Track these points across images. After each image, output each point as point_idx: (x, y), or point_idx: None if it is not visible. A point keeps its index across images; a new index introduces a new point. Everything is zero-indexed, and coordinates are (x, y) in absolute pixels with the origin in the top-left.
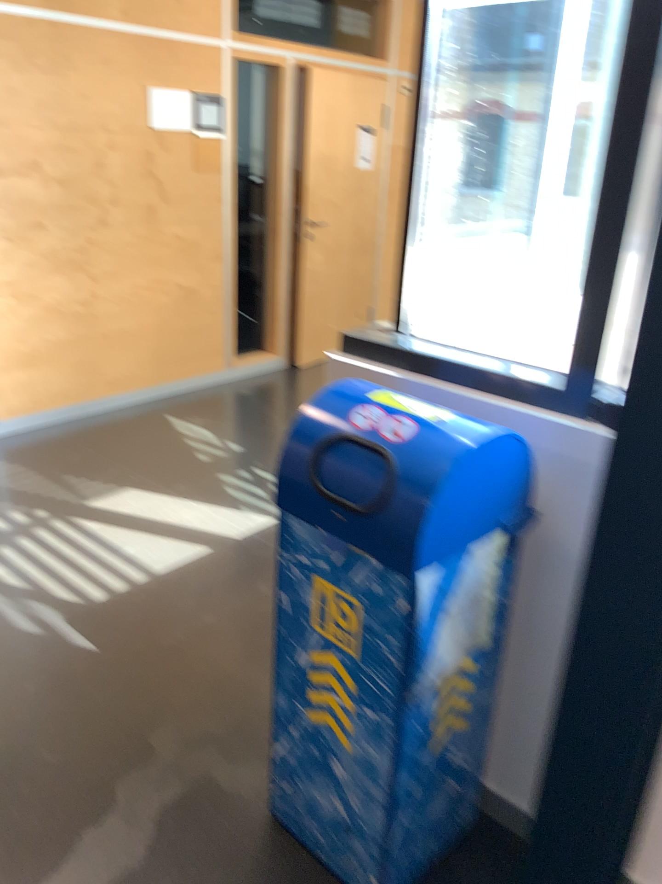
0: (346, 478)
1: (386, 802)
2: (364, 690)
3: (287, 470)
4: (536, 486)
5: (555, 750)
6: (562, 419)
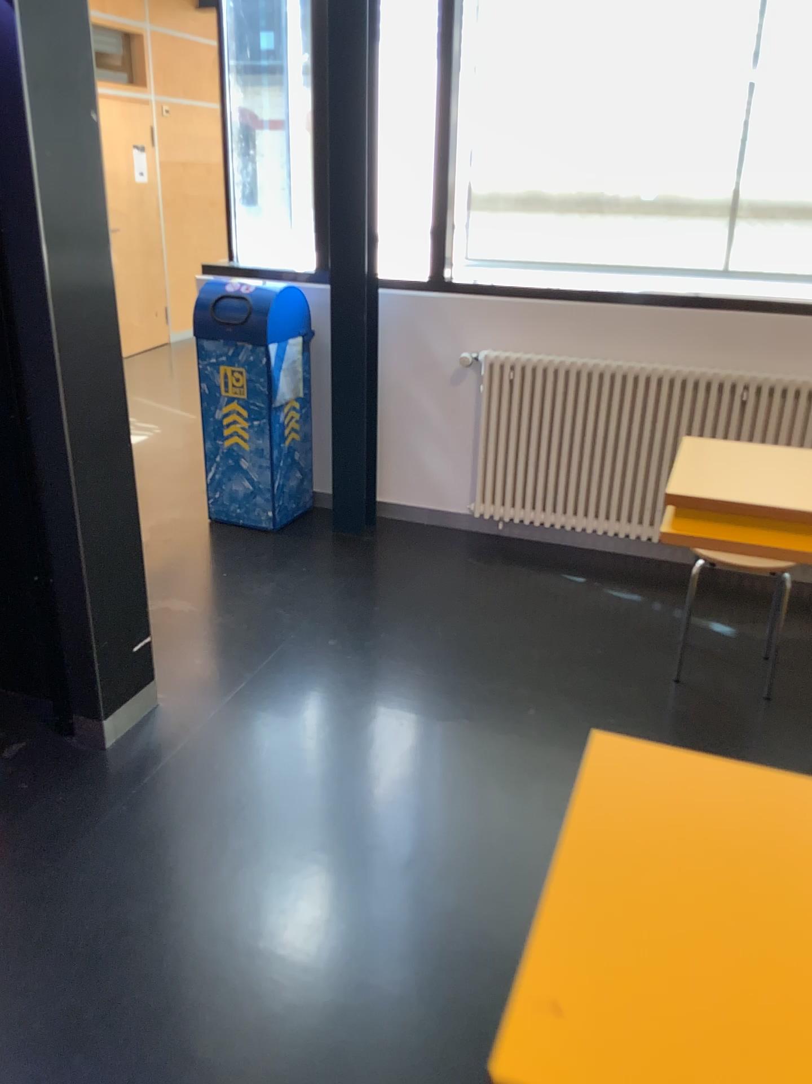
0: (230, 313)
1: (269, 467)
2: (252, 413)
3: (200, 317)
4: (312, 316)
5: (335, 413)
6: (318, 284)
